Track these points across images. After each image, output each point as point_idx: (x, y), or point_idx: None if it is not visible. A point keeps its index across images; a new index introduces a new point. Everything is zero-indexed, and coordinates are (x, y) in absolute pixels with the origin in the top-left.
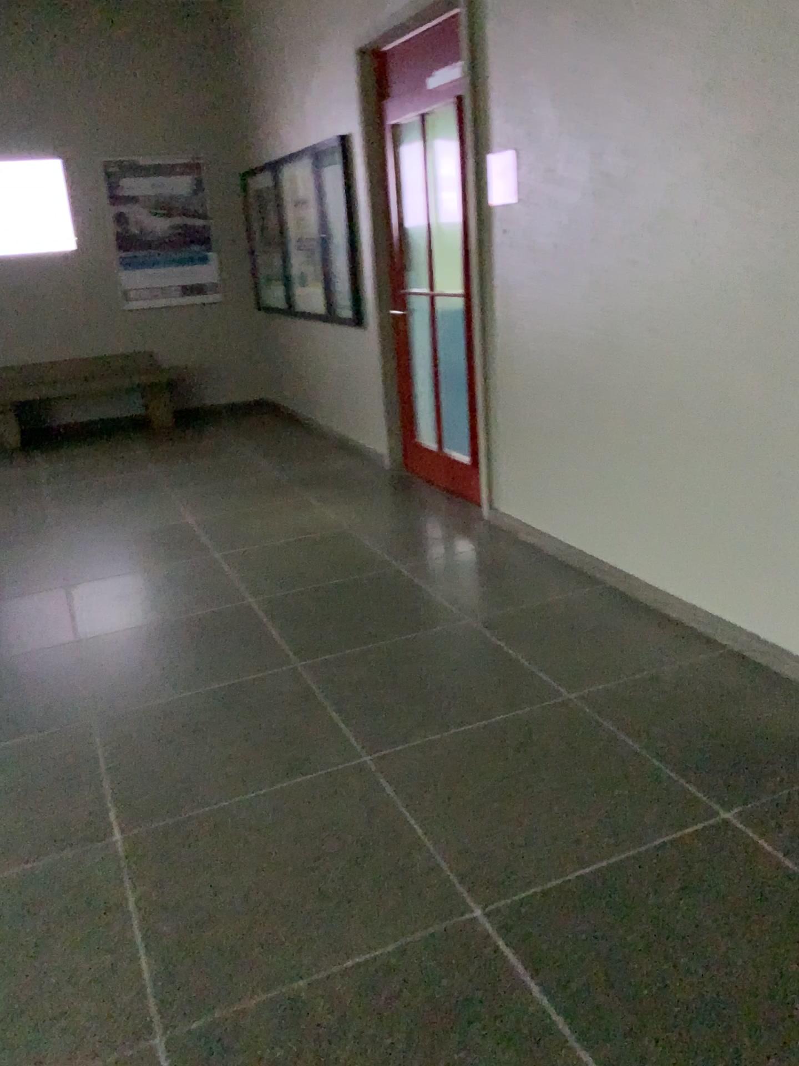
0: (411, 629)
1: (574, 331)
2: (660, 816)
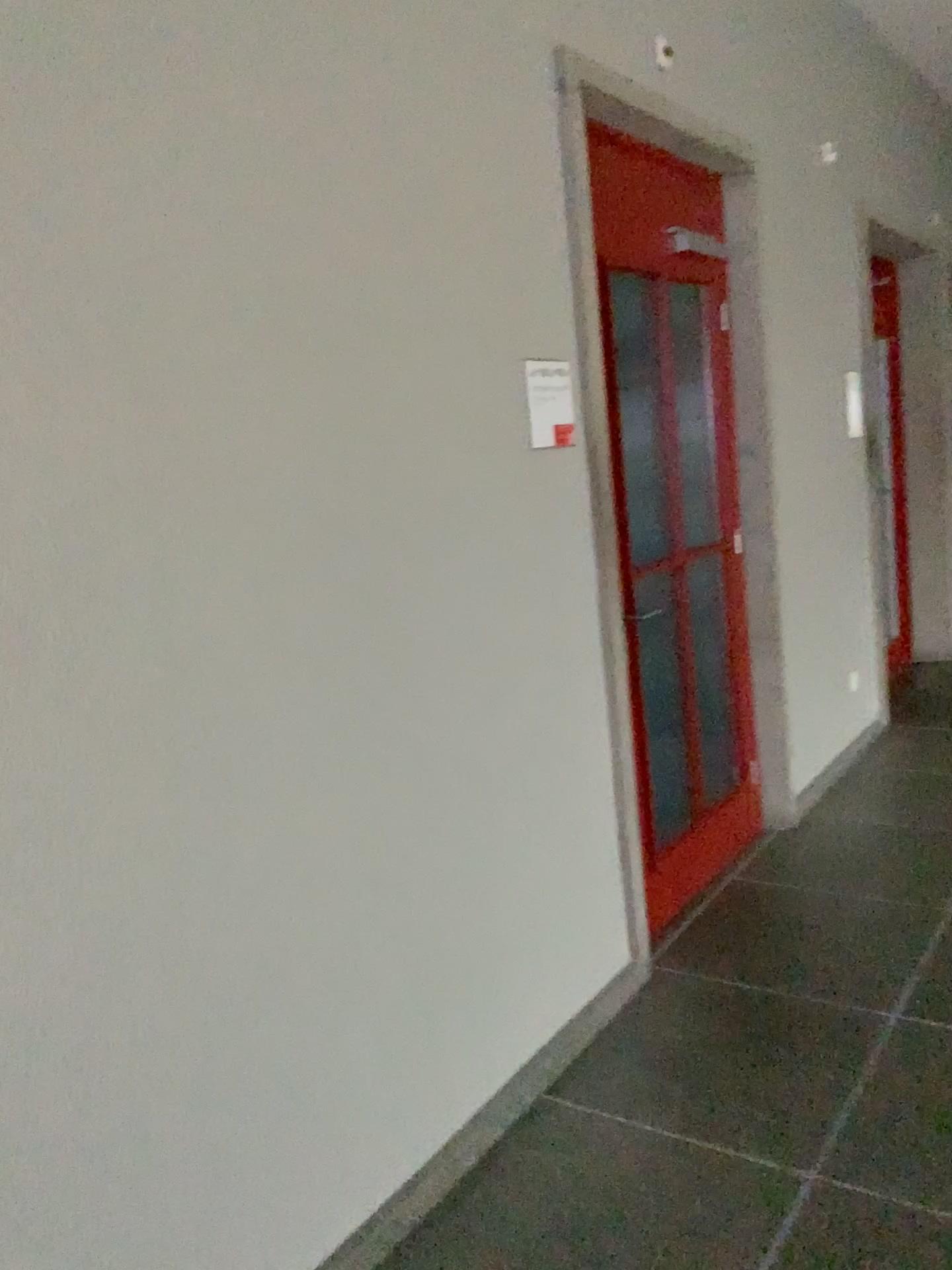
0: None
1: (149, 819)
2: (951, 1040)
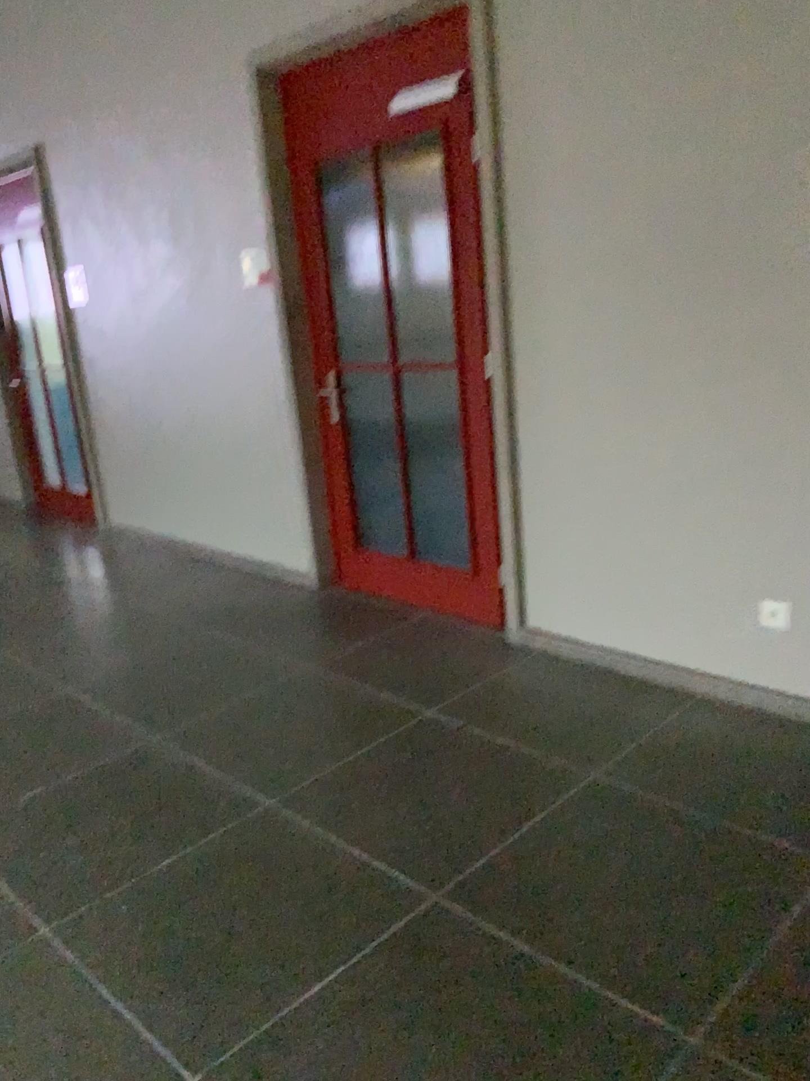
0: (39, 592)
1: (136, 386)
2: (177, 639)
